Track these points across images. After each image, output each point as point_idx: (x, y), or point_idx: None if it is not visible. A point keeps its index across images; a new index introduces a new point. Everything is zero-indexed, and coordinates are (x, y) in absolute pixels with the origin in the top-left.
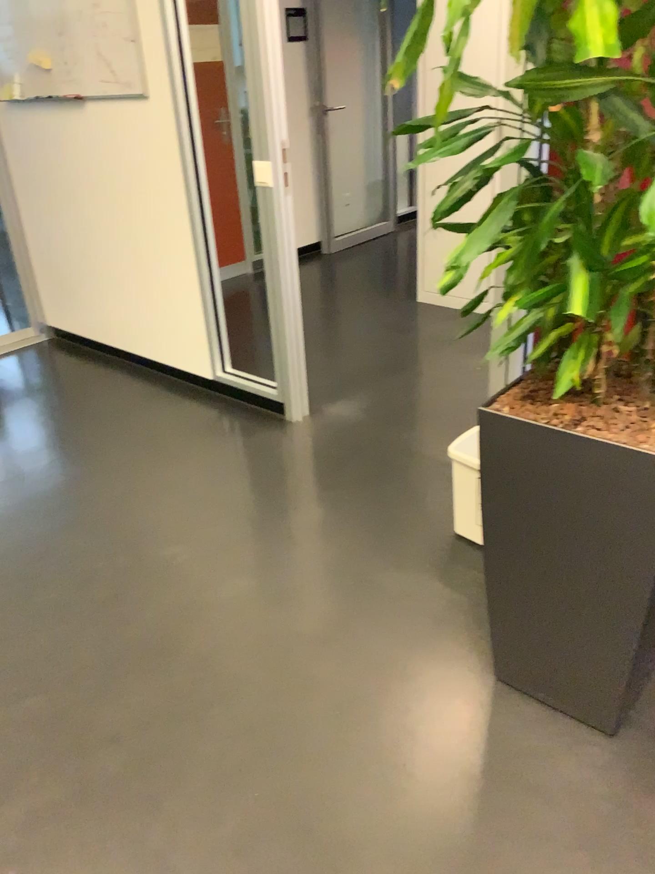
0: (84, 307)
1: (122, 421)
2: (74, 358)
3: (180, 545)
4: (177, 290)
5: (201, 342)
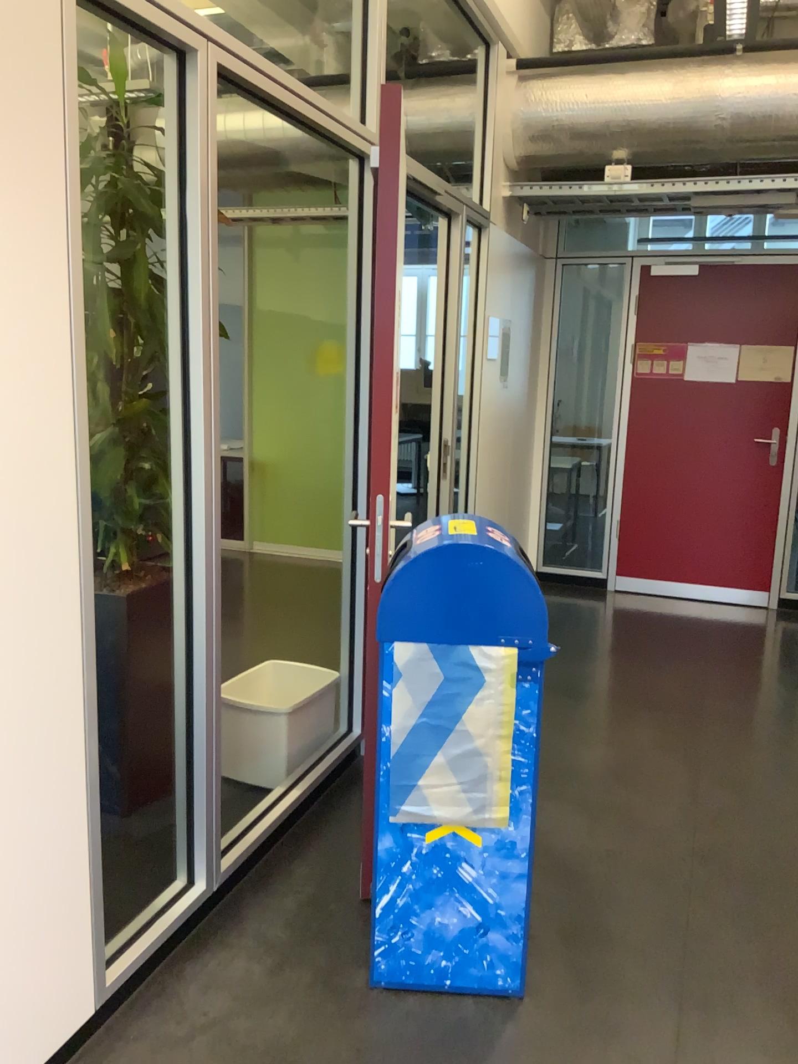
0: None
1: None
2: None
3: None
4: None
5: None
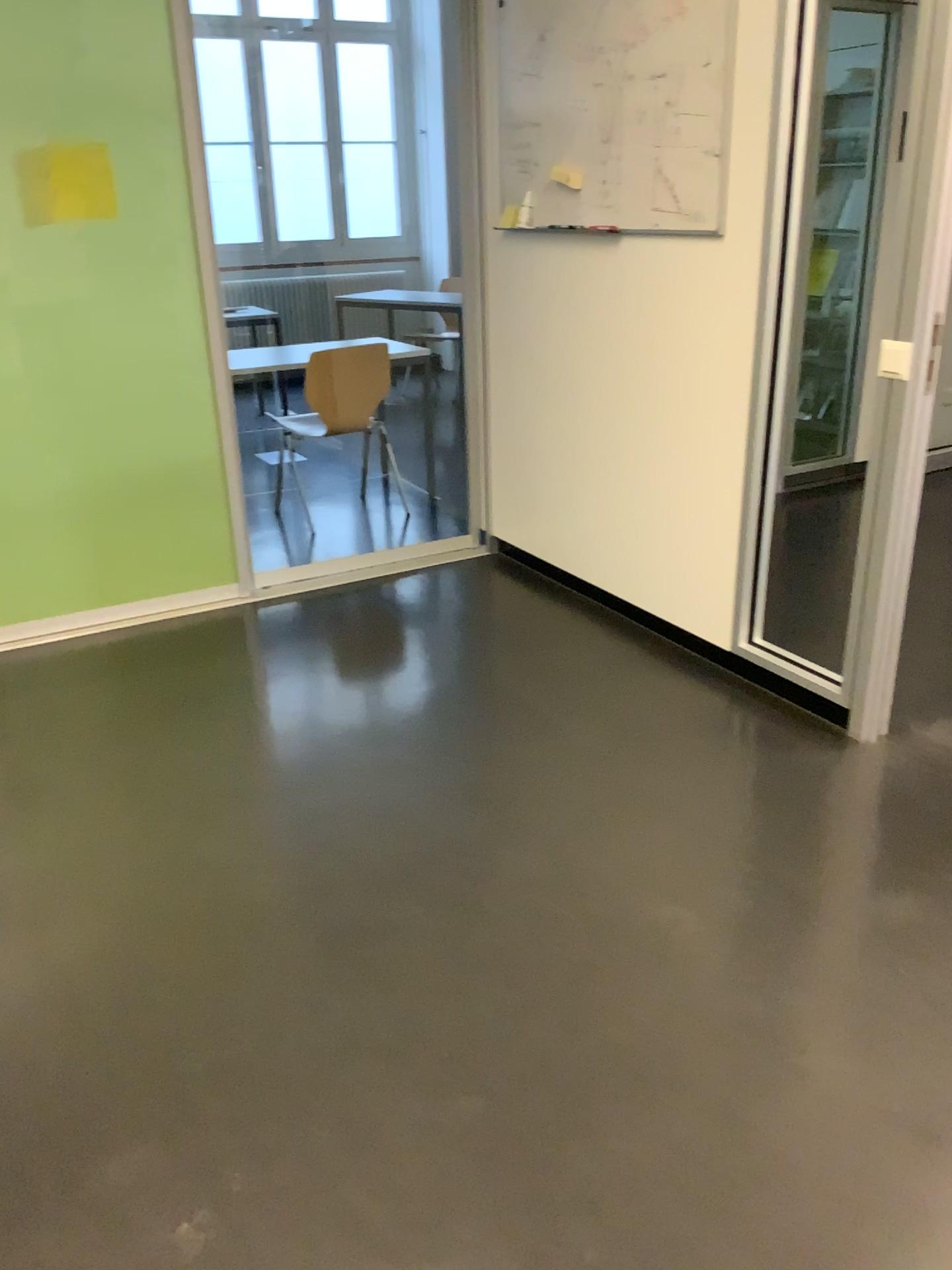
0: (557, 517)
1: (595, 692)
2: (527, 586)
3: (683, 907)
4: (708, 514)
5: (731, 595)
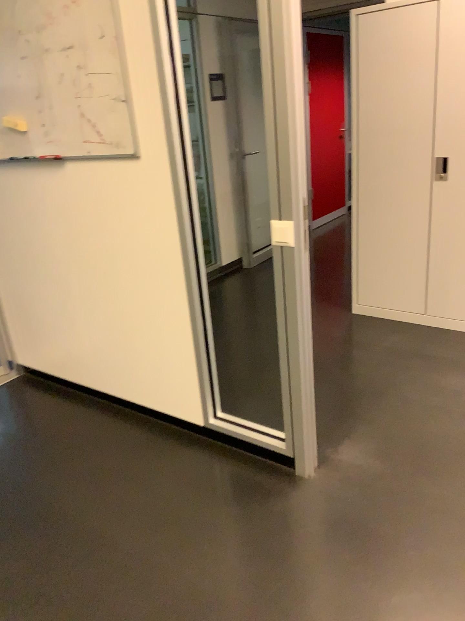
0: (61, 349)
1: (119, 488)
2: (51, 399)
3: None
4: (167, 340)
5: (196, 392)
